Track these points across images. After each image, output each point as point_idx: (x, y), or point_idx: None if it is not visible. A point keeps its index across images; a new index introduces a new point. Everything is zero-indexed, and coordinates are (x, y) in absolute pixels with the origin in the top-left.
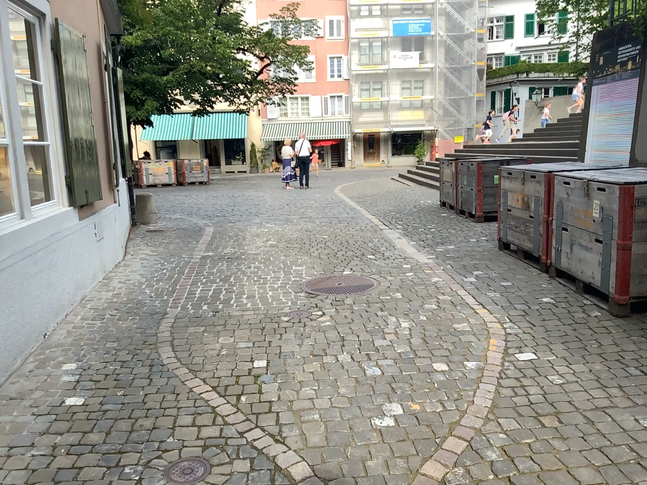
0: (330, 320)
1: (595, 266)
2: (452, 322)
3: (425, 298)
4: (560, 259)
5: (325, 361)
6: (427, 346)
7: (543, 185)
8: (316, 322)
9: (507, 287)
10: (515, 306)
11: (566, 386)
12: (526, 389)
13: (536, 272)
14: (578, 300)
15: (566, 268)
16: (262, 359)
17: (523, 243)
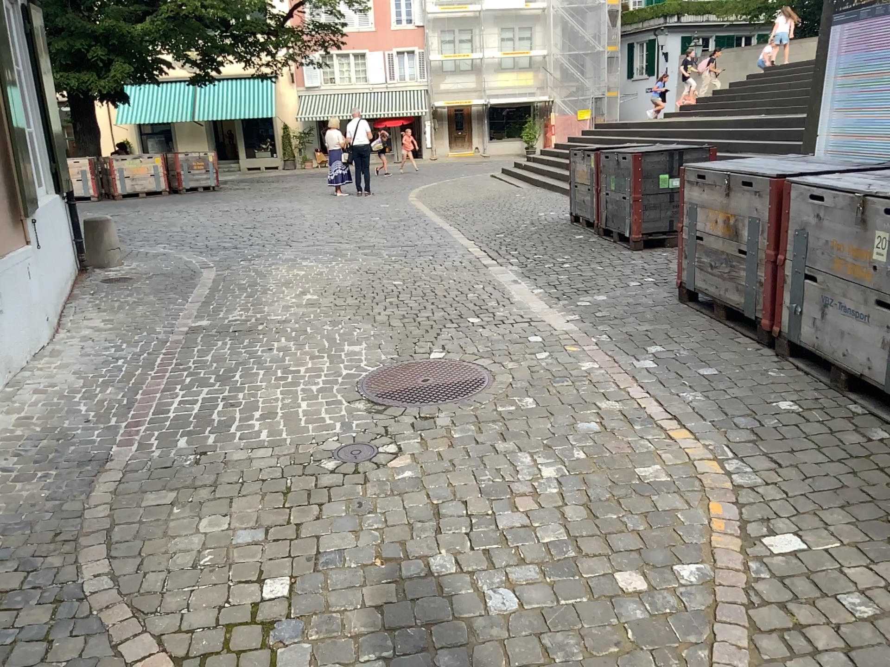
0: (412, 462)
1: (877, 350)
2: (631, 461)
3: (575, 407)
4: (800, 327)
5: (406, 572)
6: (596, 525)
7: (767, 200)
8: (385, 470)
9: (711, 379)
10: (734, 420)
11: (887, 628)
12: (809, 640)
13: (751, 347)
14: (838, 403)
15: (812, 345)
16: (283, 571)
17: (725, 294)
